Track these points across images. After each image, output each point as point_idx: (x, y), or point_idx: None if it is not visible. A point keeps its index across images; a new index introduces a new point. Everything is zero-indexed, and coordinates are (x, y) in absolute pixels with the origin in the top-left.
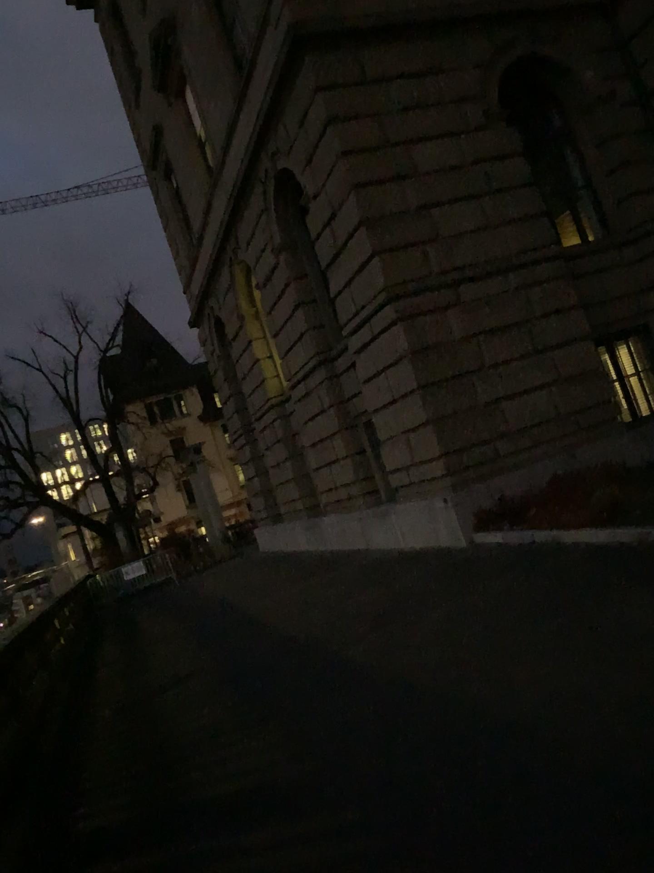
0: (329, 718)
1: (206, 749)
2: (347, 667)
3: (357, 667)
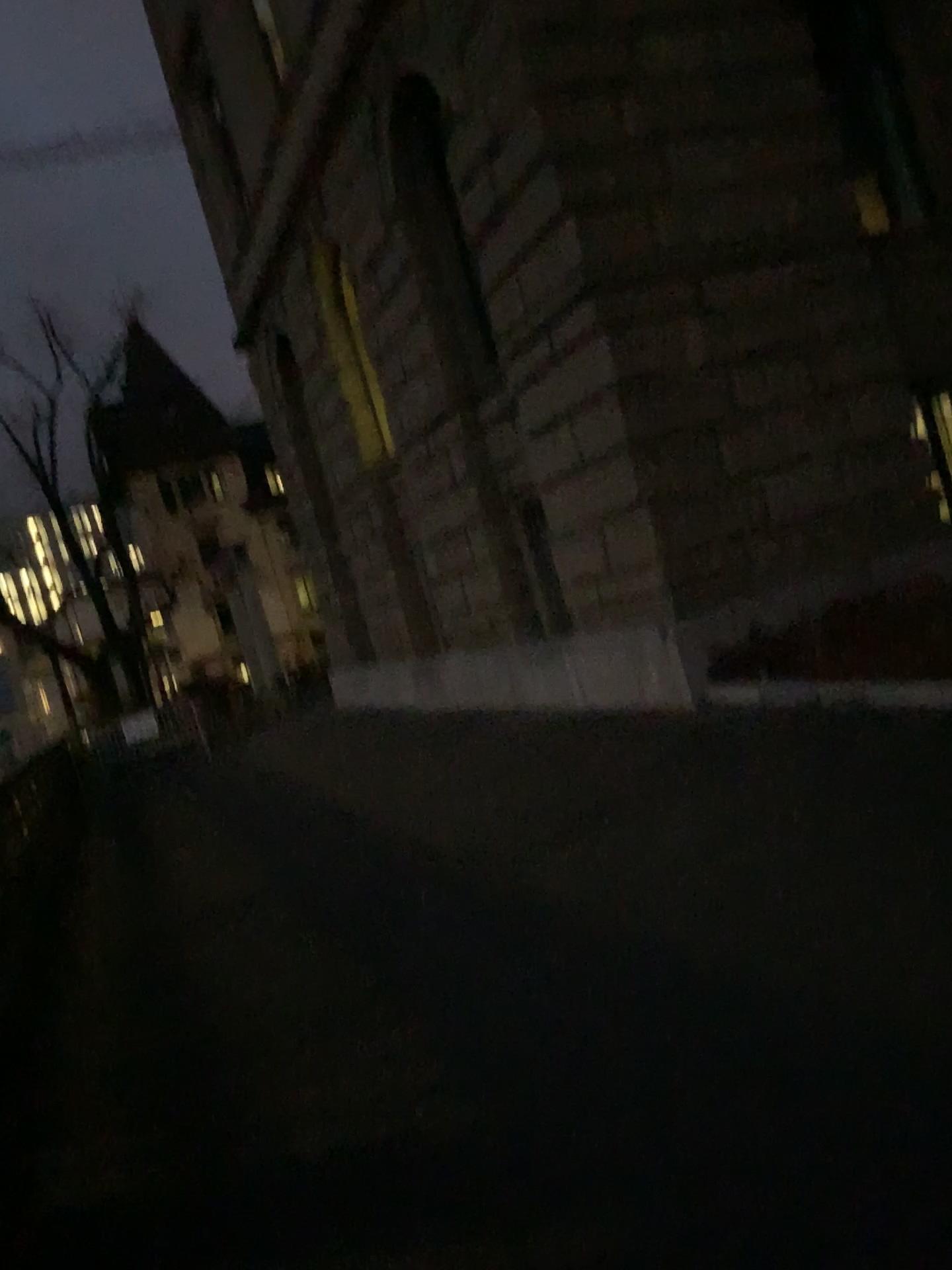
0: (522, 1018)
1: (284, 1064)
2: (534, 913)
3: (555, 915)
